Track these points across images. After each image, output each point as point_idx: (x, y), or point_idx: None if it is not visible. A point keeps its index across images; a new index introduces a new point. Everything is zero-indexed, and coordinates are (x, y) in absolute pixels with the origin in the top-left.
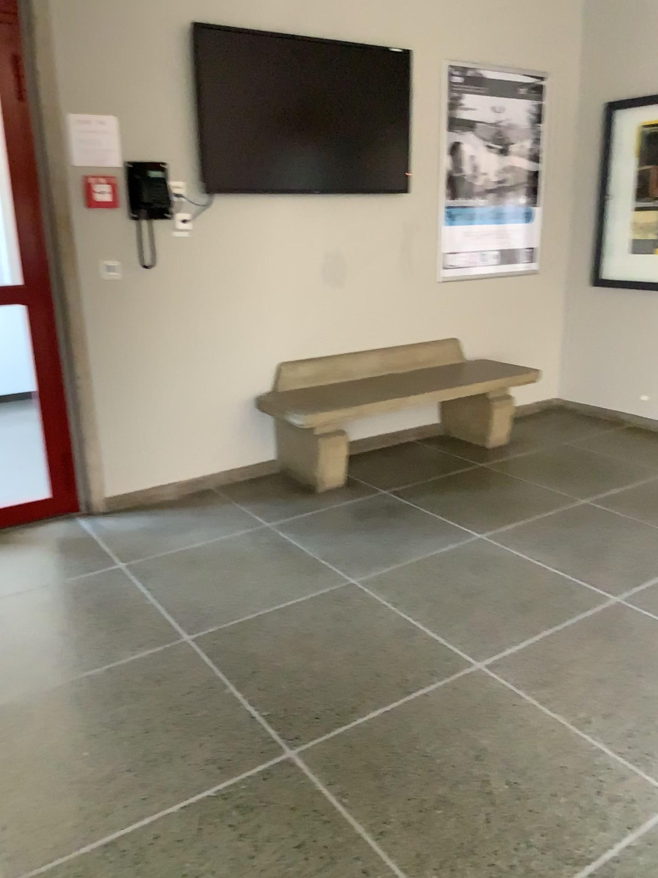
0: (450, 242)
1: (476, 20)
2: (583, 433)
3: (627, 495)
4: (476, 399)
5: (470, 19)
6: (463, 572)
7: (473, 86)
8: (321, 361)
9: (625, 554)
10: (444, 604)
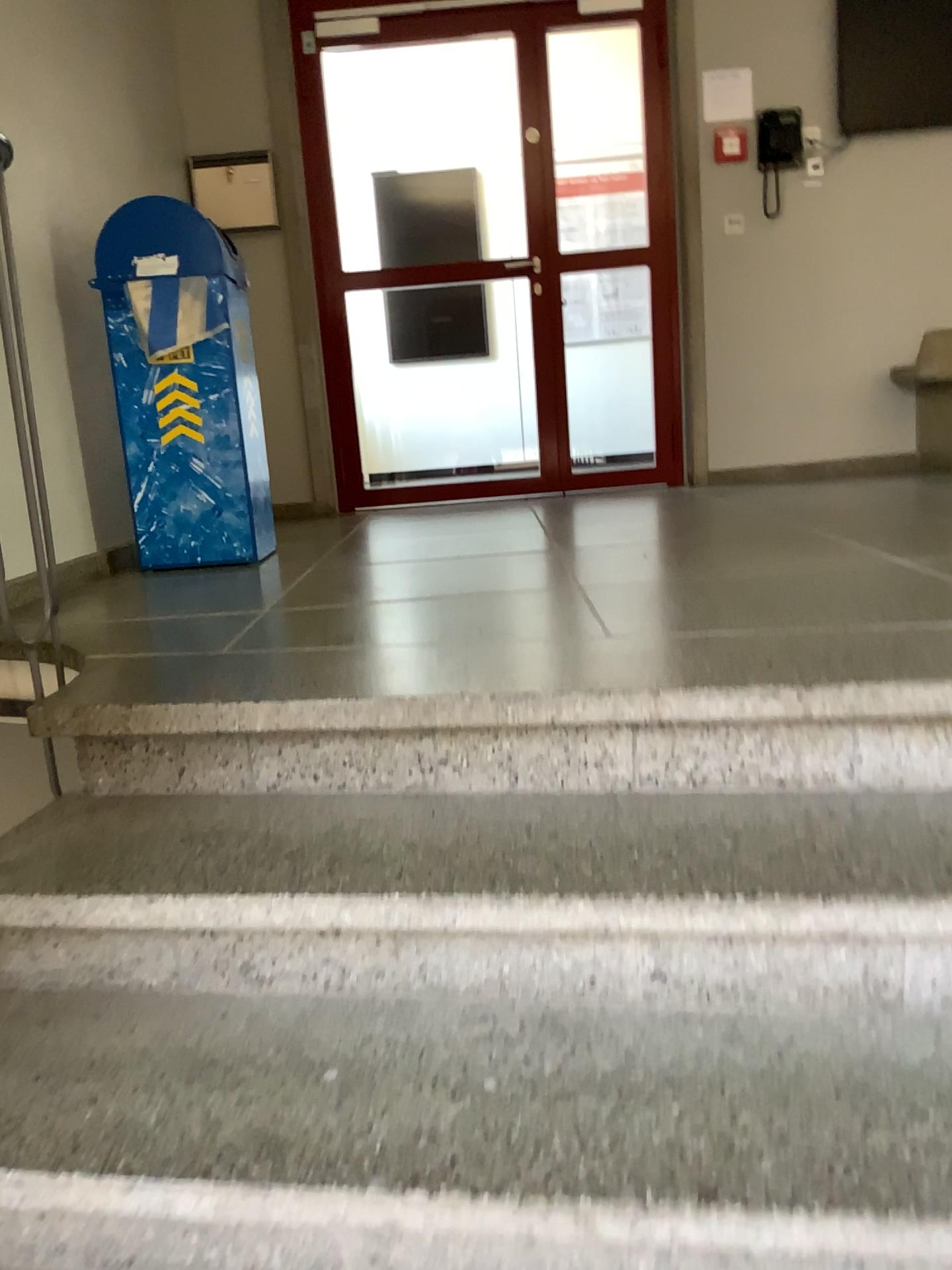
0: None
1: None
2: None
3: None
4: None
5: None
6: None
7: None
8: None
9: None
10: None
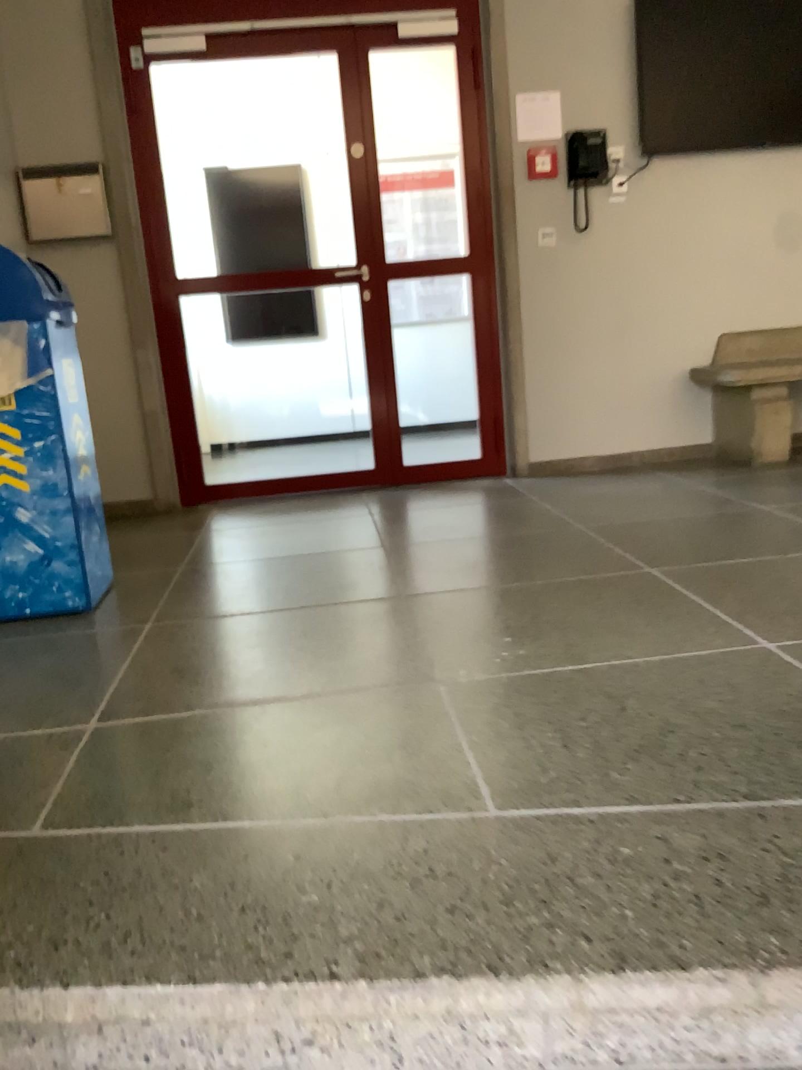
0: None
1: None
2: None
3: None
4: None
5: None
6: None
7: None
8: (770, 335)
9: None
10: None
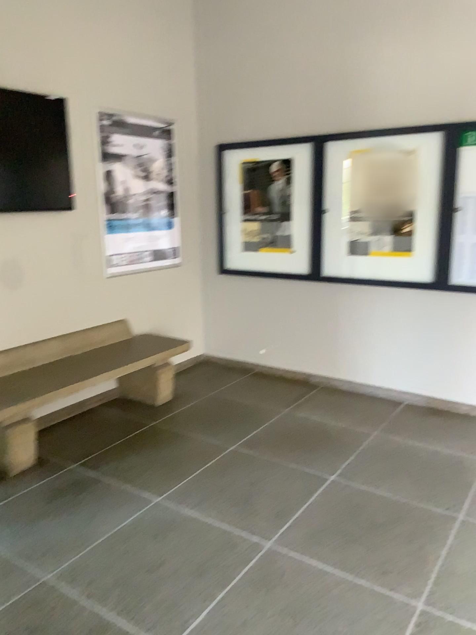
0: (112, 247)
1: (117, 79)
2: (225, 385)
3: (263, 438)
4: (143, 370)
5: (113, 78)
6: (145, 543)
7: (119, 128)
8: (6, 354)
9: (269, 497)
10: (132, 586)
